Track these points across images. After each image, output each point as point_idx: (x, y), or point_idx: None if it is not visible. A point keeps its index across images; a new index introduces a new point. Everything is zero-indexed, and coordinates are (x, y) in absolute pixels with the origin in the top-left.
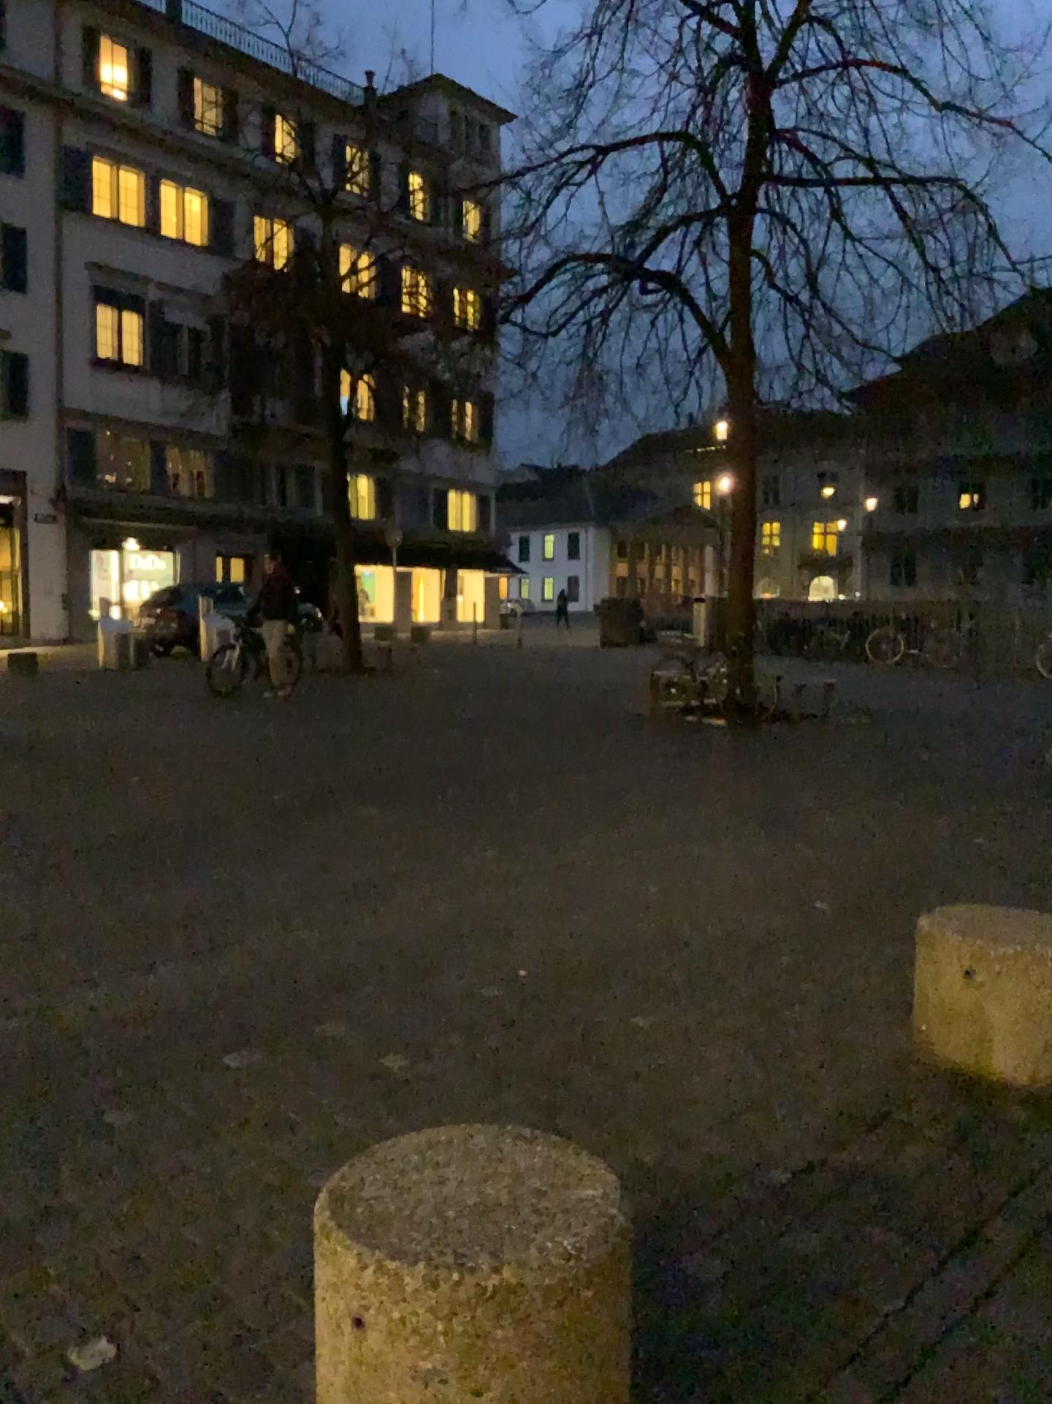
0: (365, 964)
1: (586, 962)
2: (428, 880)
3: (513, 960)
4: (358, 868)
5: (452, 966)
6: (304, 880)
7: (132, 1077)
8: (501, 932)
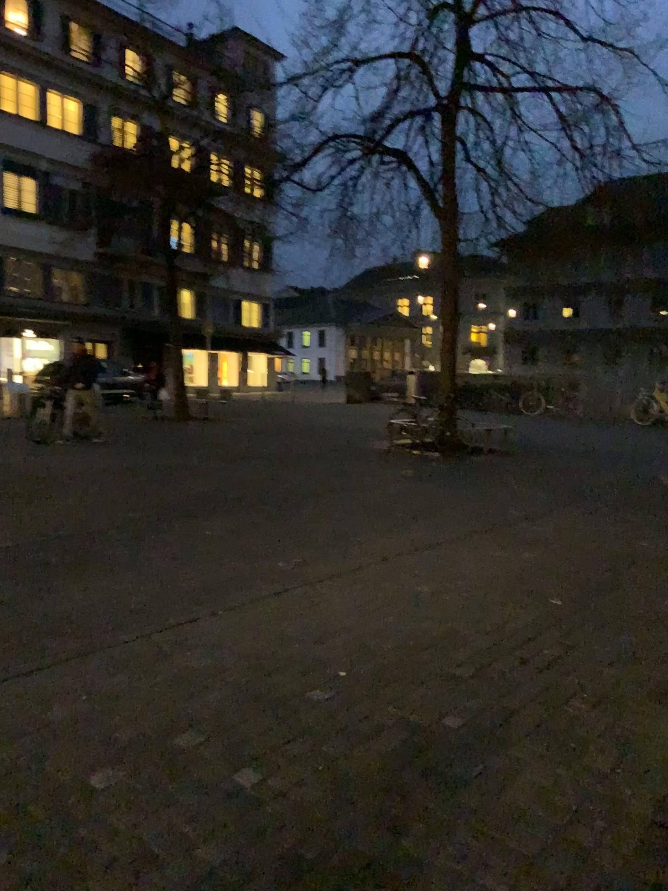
0: (212, 673)
1: (393, 665)
2: (254, 587)
3: (334, 666)
4: (198, 578)
5: (285, 674)
6: (156, 590)
7: (2, 820)
8: (319, 637)
